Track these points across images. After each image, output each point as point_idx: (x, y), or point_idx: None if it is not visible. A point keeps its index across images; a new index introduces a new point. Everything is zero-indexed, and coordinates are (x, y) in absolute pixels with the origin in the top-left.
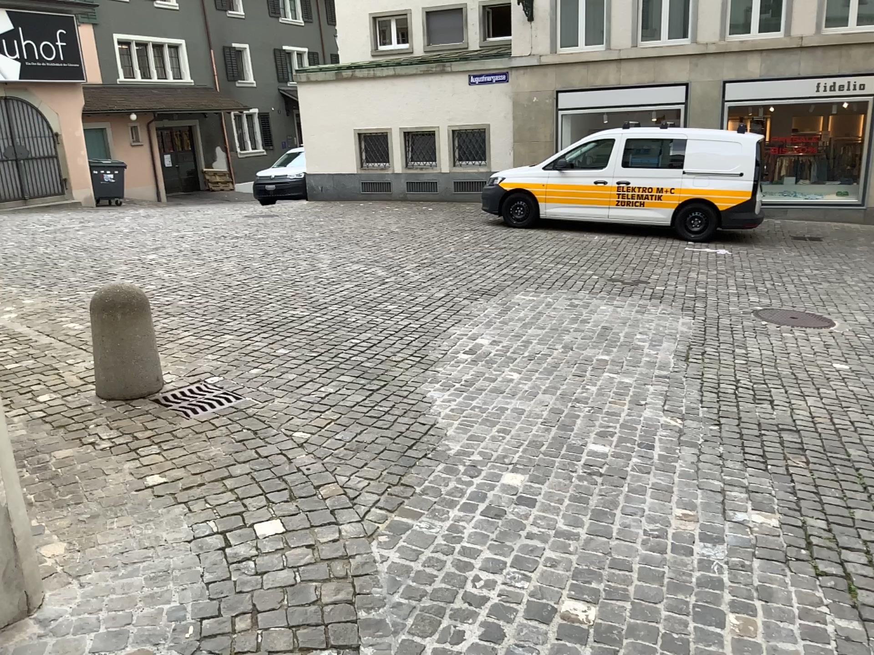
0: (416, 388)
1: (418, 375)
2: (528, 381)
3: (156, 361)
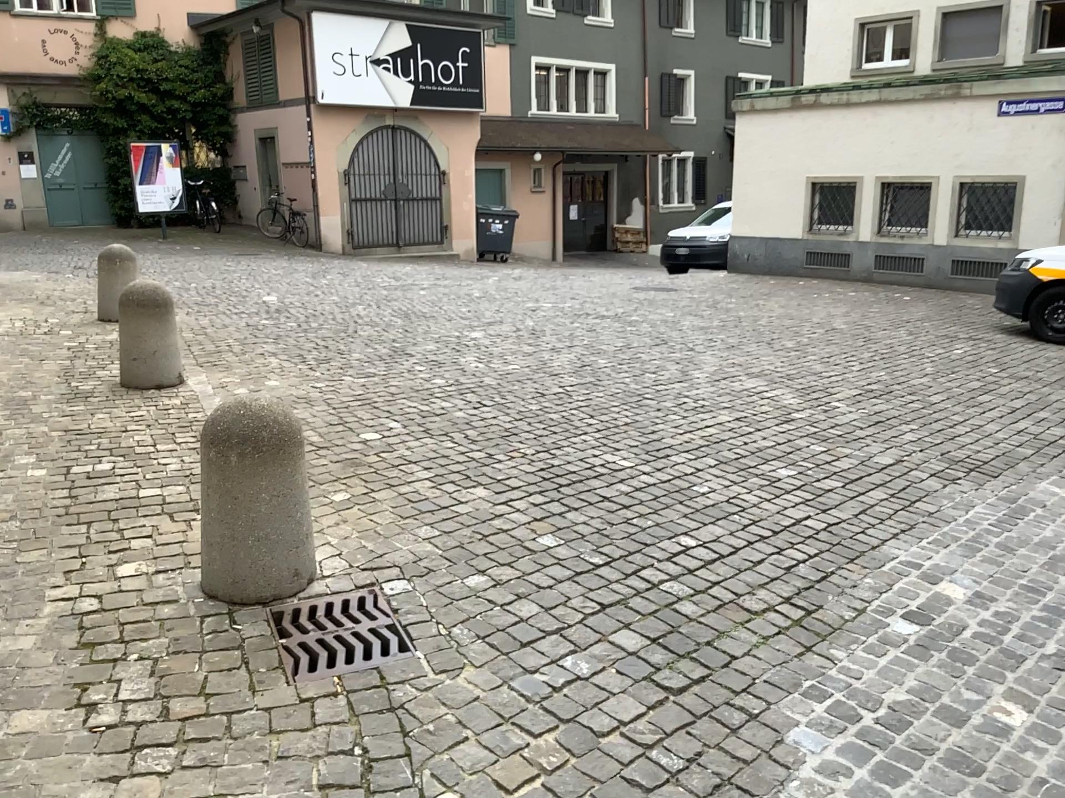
0: (770, 704)
1: (785, 662)
2: (1051, 745)
3: (291, 543)
